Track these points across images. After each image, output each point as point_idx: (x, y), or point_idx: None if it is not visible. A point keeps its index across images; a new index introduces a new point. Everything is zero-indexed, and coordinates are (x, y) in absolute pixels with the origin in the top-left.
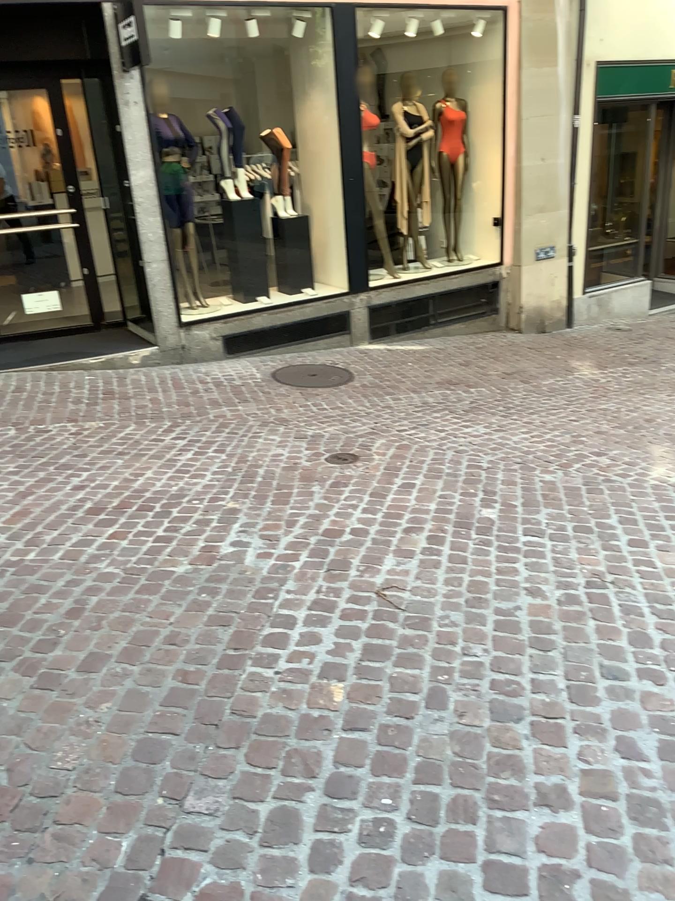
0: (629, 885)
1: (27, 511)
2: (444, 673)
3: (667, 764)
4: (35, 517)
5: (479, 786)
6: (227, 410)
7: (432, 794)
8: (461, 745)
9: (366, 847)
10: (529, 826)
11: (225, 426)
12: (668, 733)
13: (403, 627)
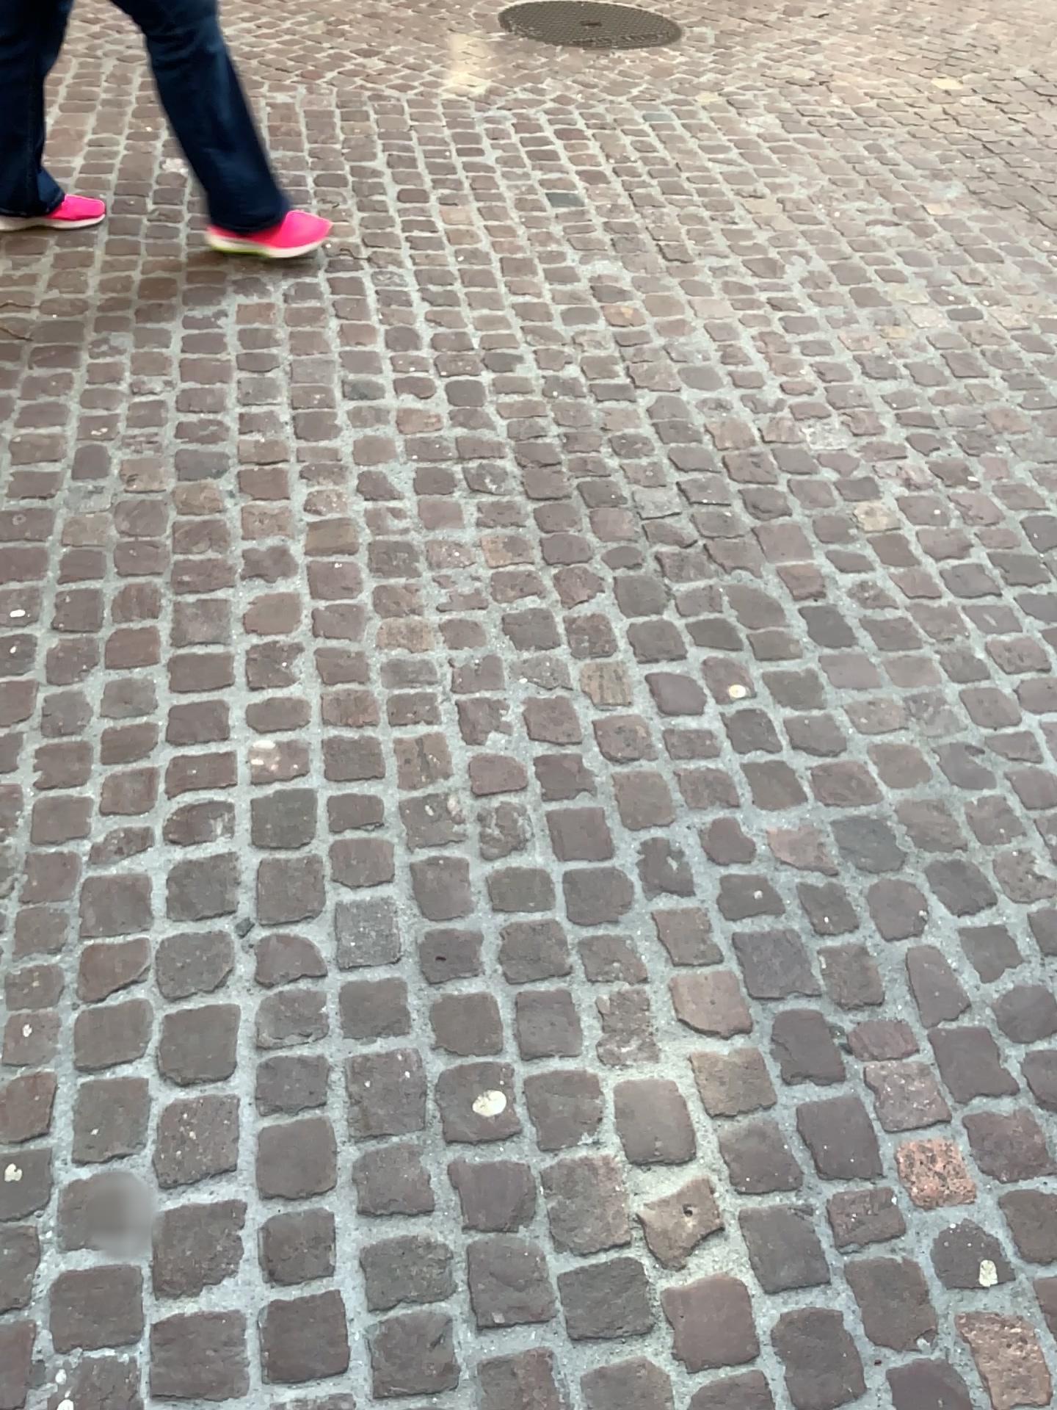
0: (362, 646)
1: None
2: (103, 425)
3: (424, 499)
4: None
5: (160, 569)
6: None
7: (90, 592)
8: (131, 520)
9: None
10: (232, 606)
11: None
12: (429, 461)
13: (30, 364)
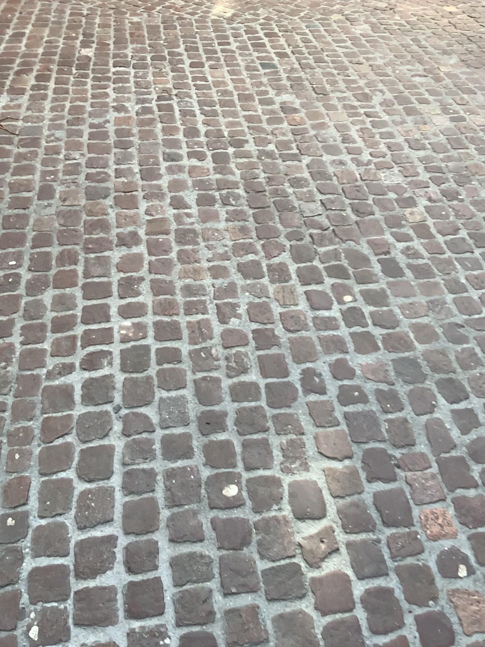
0: (172, 278)
1: None
2: (54, 175)
3: (202, 208)
4: None
5: (79, 243)
6: None
7: (47, 253)
8: (66, 219)
9: (2, 293)
10: (112, 259)
11: None
12: (205, 190)
13: (21, 146)
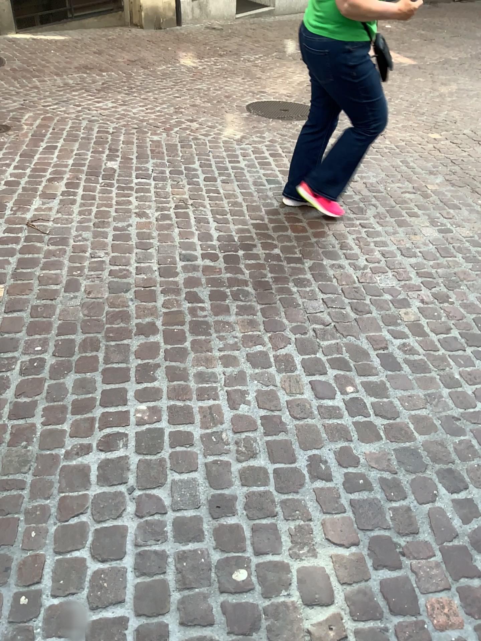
0: (186, 365)
1: None
2: (77, 270)
3: (213, 303)
4: None
5: (100, 330)
6: None
7: (70, 339)
8: (88, 309)
9: (26, 375)
10: (130, 347)
11: None
12: (215, 287)
13: (47, 244)
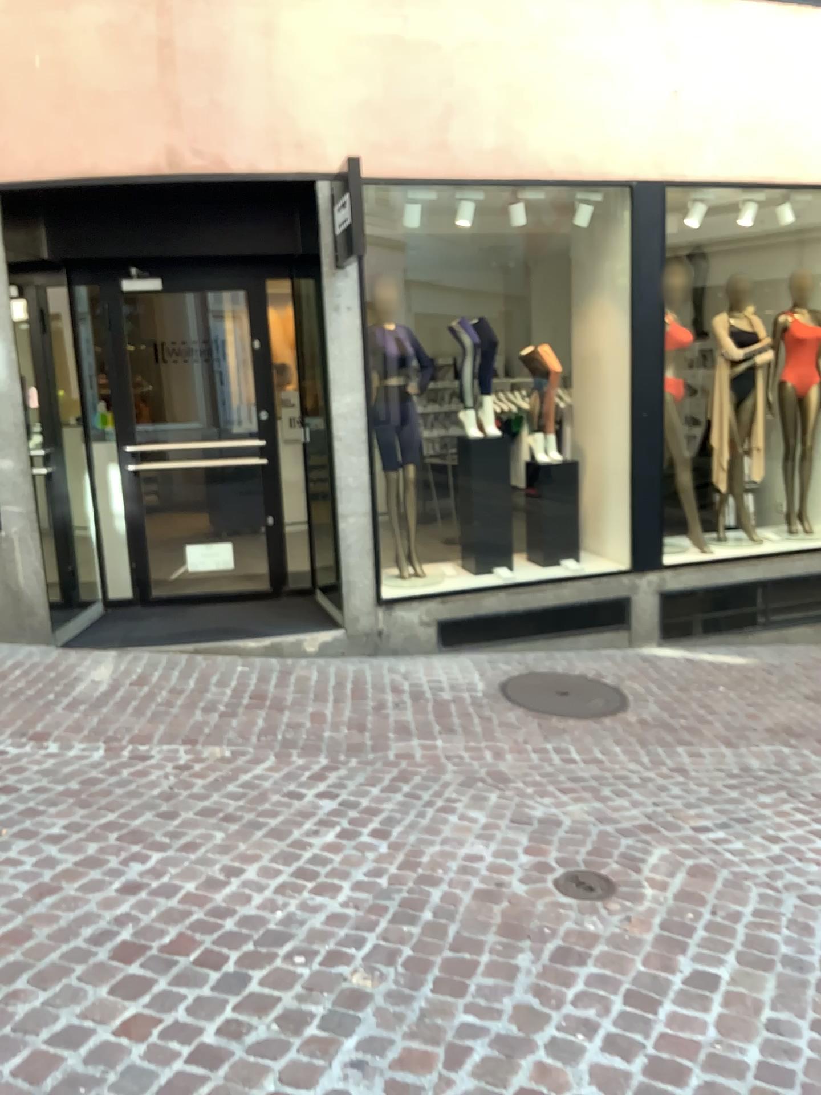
0: None
1: (24, 931)
2: None
3: None
4: (26, 951)
5: None
6: (416, 749)
7: None
8: None
9: None
10: None
11: (402, 783)
12: None
13: None
